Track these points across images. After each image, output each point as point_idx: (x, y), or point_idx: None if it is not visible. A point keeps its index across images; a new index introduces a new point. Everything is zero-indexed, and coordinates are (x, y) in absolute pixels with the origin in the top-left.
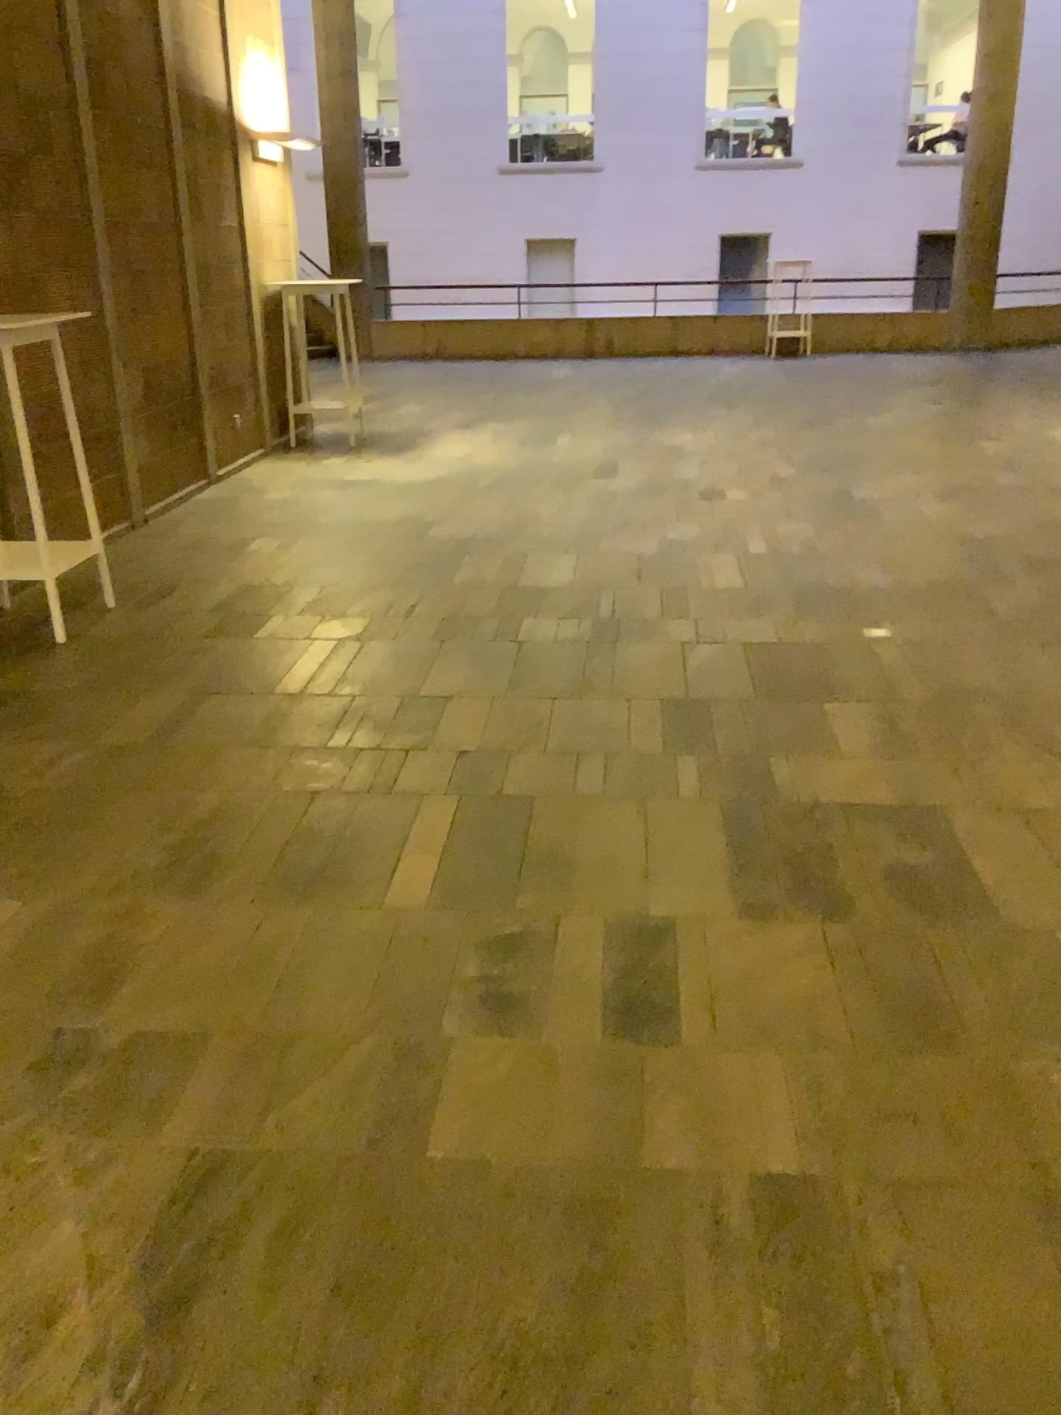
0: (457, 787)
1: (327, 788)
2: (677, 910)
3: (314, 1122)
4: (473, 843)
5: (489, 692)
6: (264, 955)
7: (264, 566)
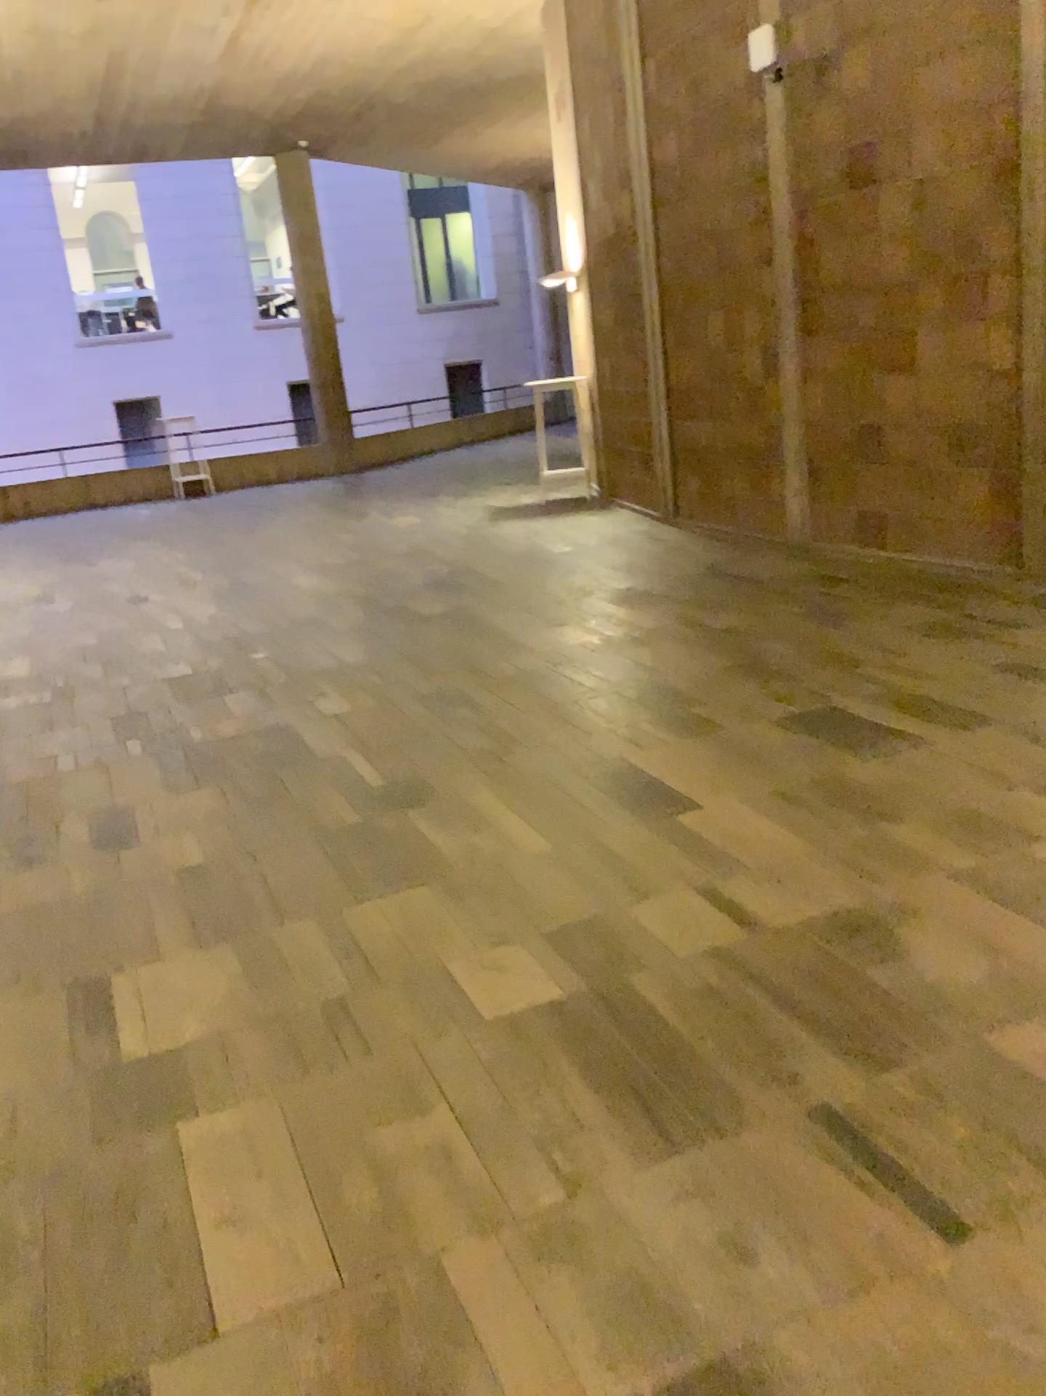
0: None
1: None
2: (134, 796)
3: None
4: None
5: None
6: None
7: None
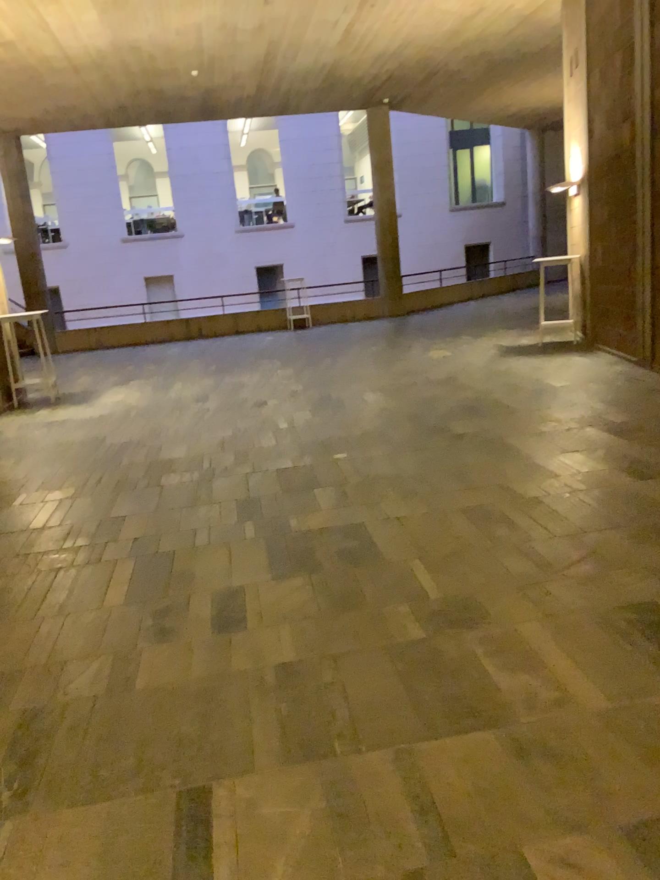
0: (134, 553)
1: (67, 564)
2: (244, 582)
3: (84, 686)
4: (145, 574)
5: (146, 511)
6: (47, 635)
7: (12, 471)
